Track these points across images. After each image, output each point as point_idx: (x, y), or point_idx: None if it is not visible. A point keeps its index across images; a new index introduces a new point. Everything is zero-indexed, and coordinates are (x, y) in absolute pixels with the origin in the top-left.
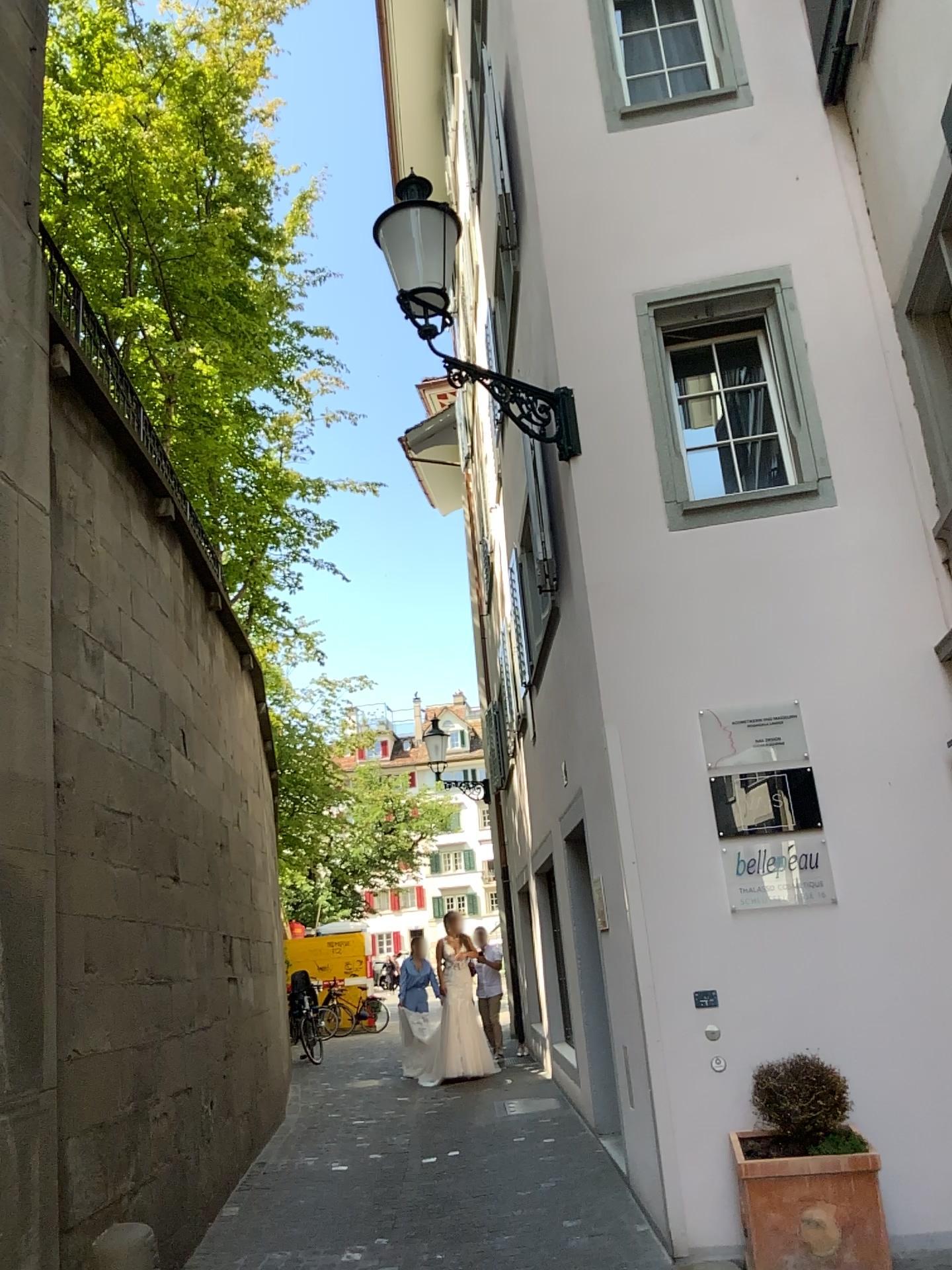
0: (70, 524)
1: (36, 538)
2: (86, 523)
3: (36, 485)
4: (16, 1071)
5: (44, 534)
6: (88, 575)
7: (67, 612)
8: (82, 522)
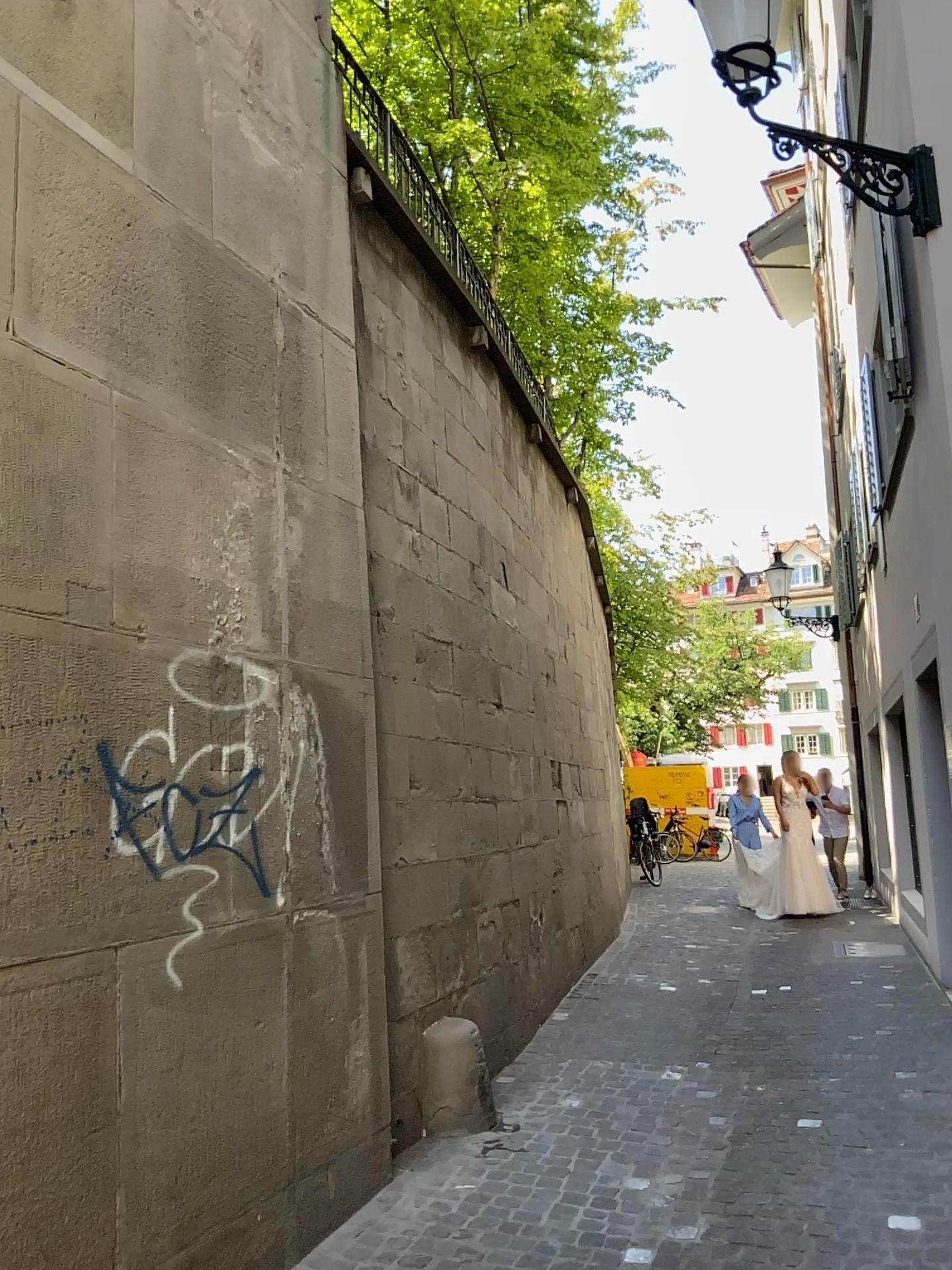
0: (376, 355)
1: (340, 370)
2: (394, 353)
3: (338, 316)
4: (342, 876)
5: (349, 366)
6: (397, 406)
7: (376, 443)
8: (389, 352)
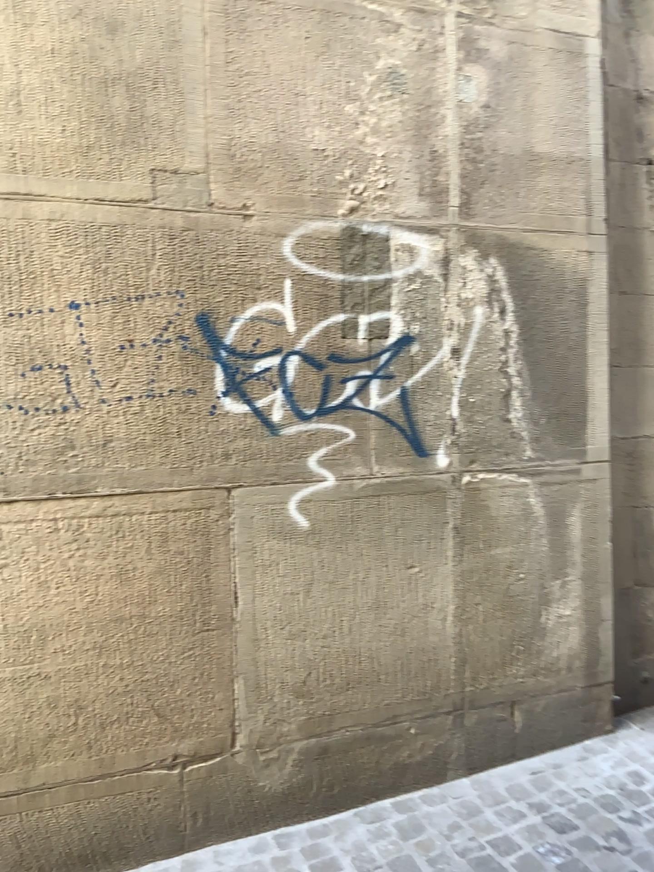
0: None
1: None
2: None
3: None
4: (539, 442)
5: None
6: None
7: None
8: None
